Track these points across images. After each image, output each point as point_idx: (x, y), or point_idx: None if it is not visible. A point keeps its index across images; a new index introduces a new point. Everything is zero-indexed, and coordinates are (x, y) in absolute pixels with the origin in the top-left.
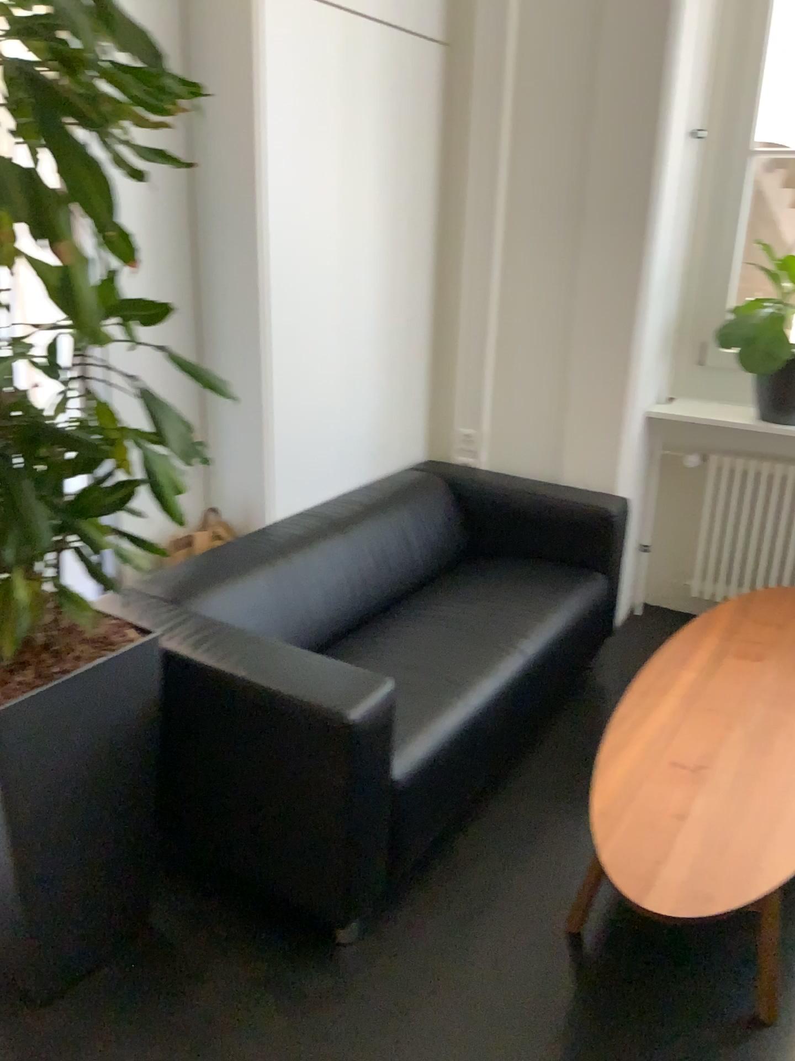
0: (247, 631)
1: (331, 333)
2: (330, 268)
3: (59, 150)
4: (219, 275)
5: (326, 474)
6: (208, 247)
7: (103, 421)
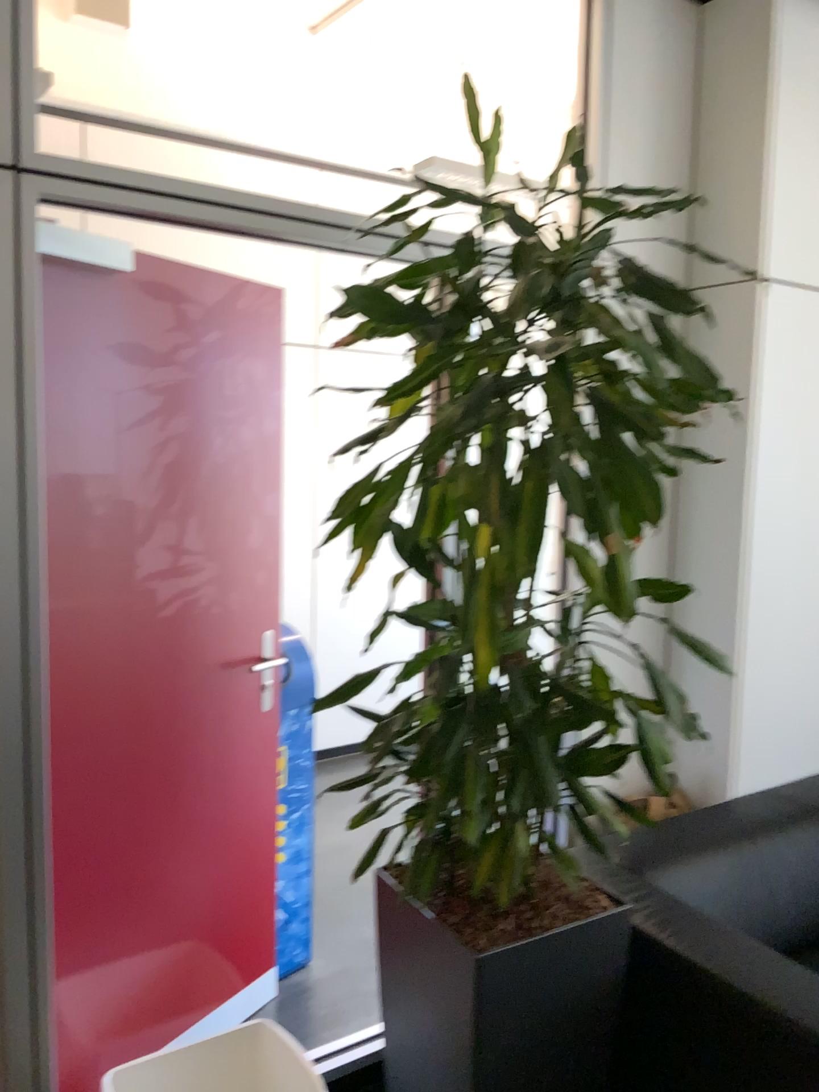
0: (707, 917)
1: (807, 602)
2: (809, 536)
3: (607, 453)
4: (695, 541)
5: (793, 751)
6: (687, 514)
7: (593, 681)
